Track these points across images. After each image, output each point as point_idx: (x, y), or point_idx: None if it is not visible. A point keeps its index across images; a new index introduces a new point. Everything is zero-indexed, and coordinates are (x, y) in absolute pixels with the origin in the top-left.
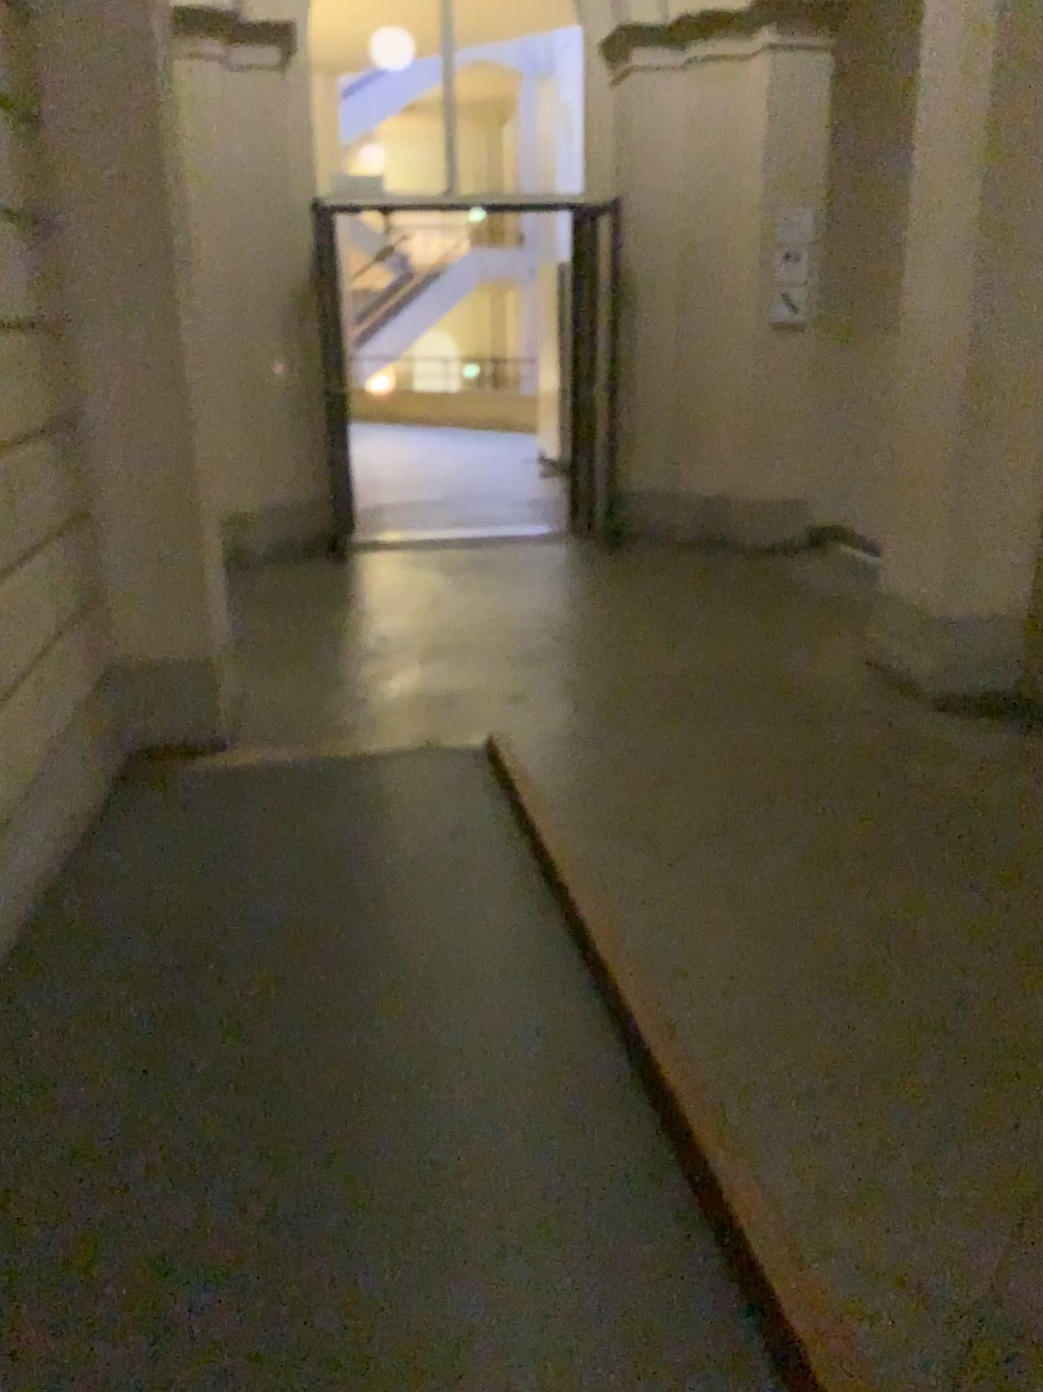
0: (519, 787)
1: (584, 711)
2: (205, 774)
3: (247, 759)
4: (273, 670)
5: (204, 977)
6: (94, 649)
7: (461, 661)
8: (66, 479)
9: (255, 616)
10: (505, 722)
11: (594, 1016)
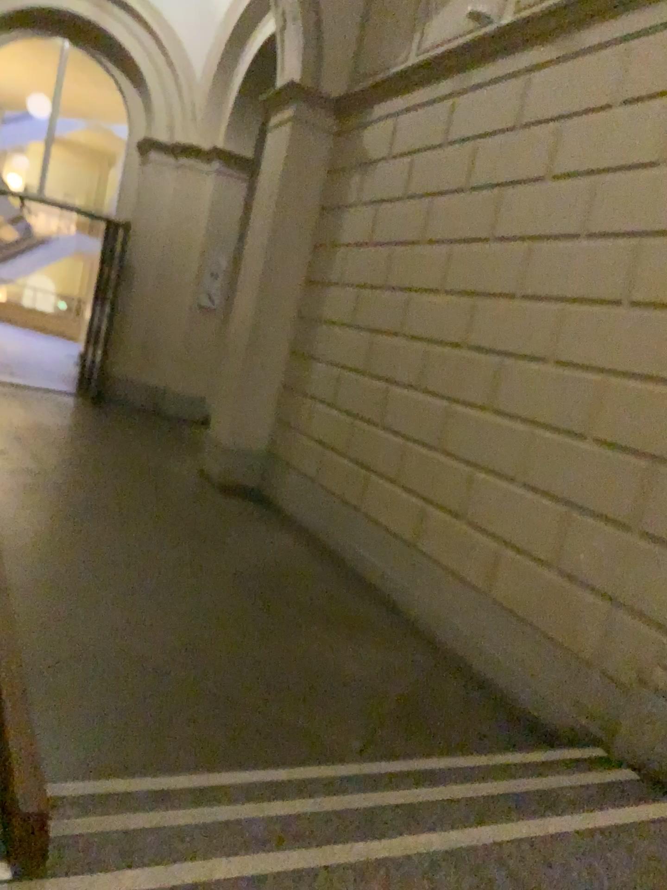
0: None
1: (37, 462)
2: None
3: None
4: None
5: None
6: None
7: None
8: None
9: None
10: None
11: None
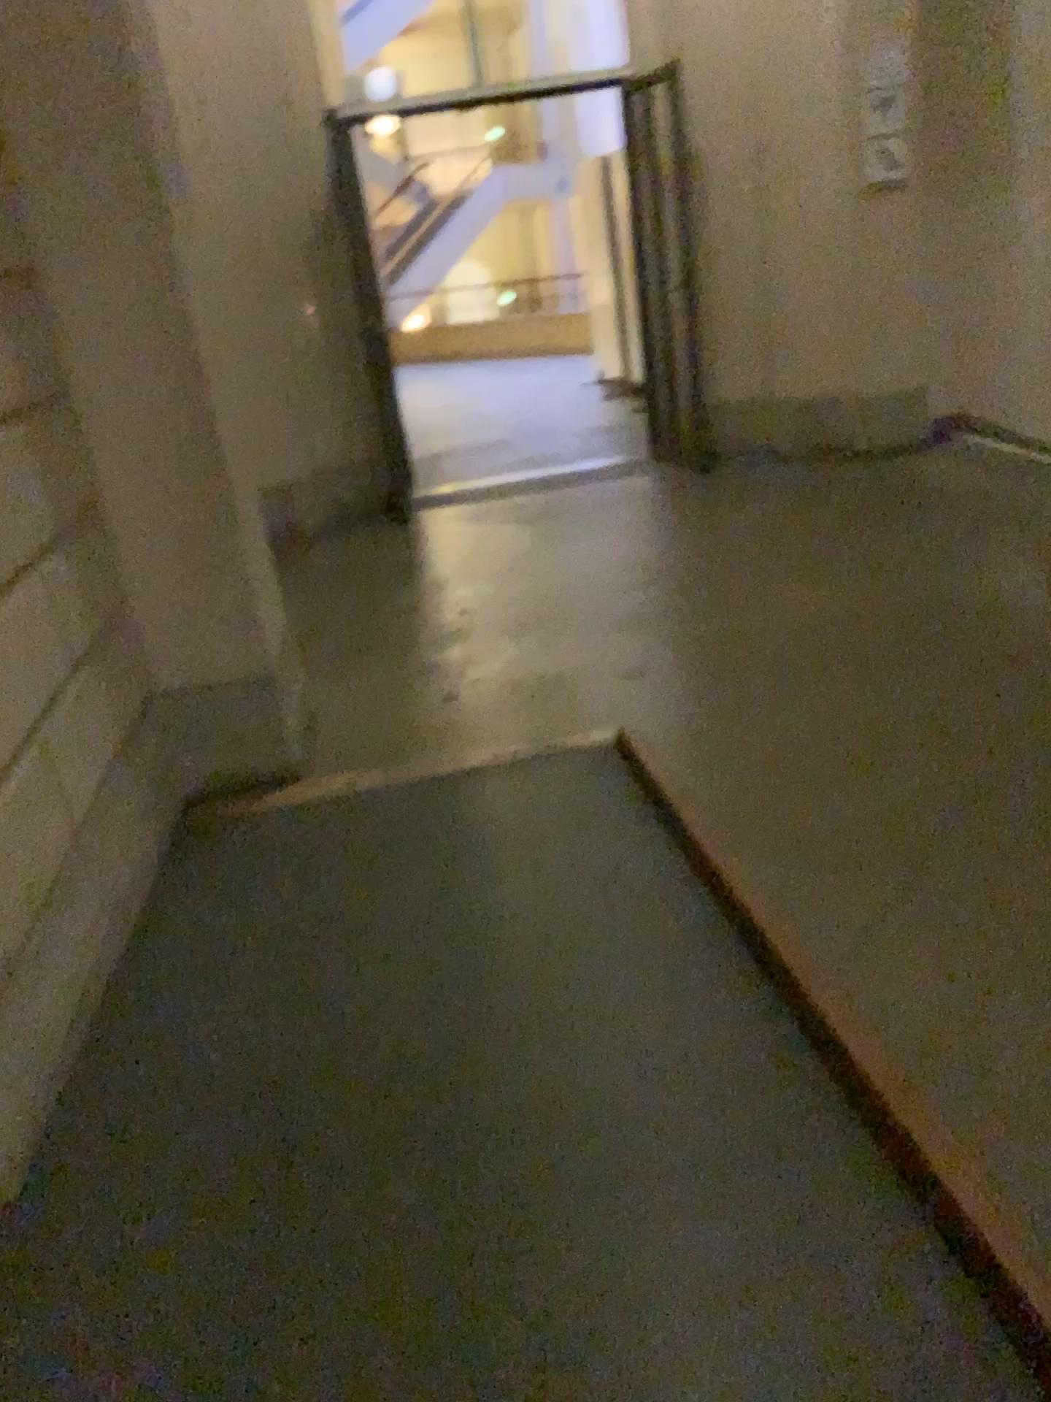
0: (674, 800)
1: (724, 680)
2: (280, 814)
3: (328, 787)
4: (346, 666)
5: (306, 1153)
6: (128, 679)
7: (563, 630)
8: (58, 477)
9: (318, 602)
10: (630, 703)
11: (882, 1192)
